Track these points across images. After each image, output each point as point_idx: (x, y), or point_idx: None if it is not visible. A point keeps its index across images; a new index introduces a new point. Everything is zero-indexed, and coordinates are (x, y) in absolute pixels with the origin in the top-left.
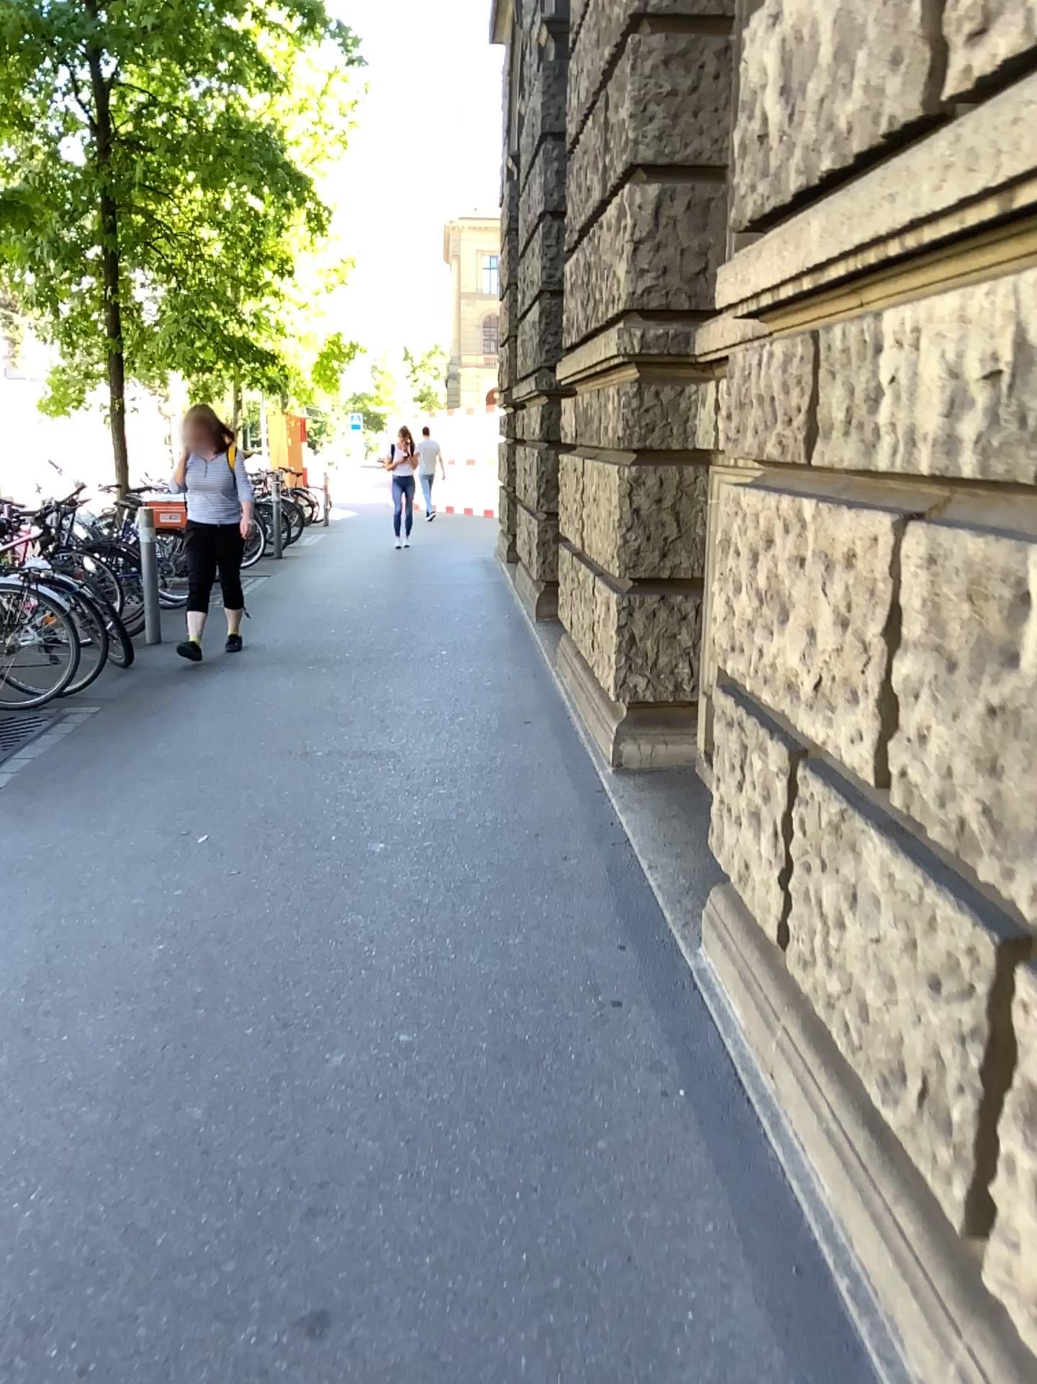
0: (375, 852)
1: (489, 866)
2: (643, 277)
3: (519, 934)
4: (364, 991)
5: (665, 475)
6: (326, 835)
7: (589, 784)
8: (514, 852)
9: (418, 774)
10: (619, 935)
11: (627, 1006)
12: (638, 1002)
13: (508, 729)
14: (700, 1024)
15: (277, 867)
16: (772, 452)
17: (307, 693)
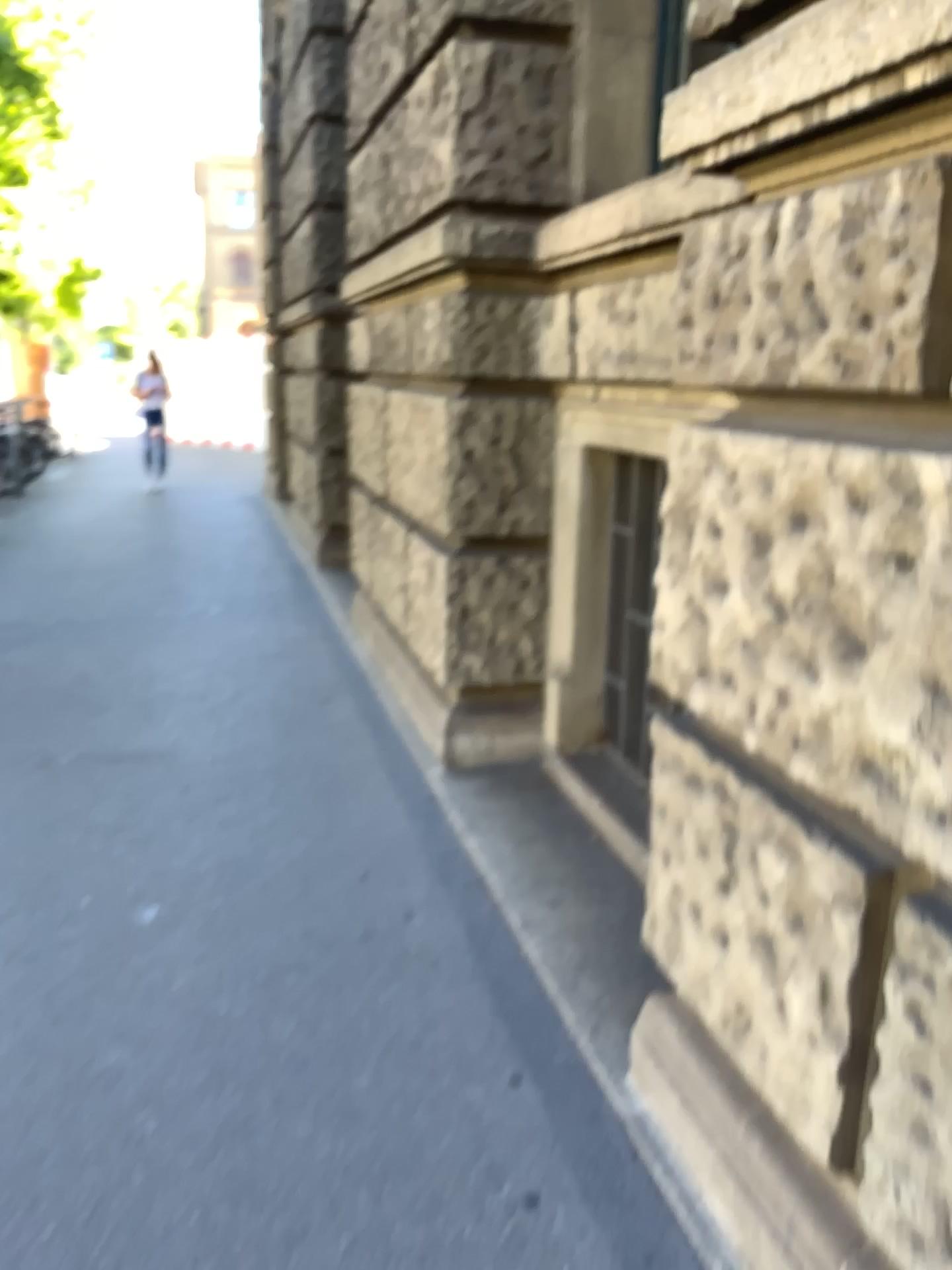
0: (150, 920)
1: (310, 935)
2: (474, 158)
3: (367, 1060)
4: (143, 1214)
5: (505, 410)
6: (79, 895)
7: (419, 790)
8: (339, 907)
9: (201, 786)
10: (507, 1052)
11: (552, 1202)
12: (564, 1190)
13: (306, 714)
14: (666, 1233)
15: (8, 961)
16: (807, 377)
17: (55, 671)
